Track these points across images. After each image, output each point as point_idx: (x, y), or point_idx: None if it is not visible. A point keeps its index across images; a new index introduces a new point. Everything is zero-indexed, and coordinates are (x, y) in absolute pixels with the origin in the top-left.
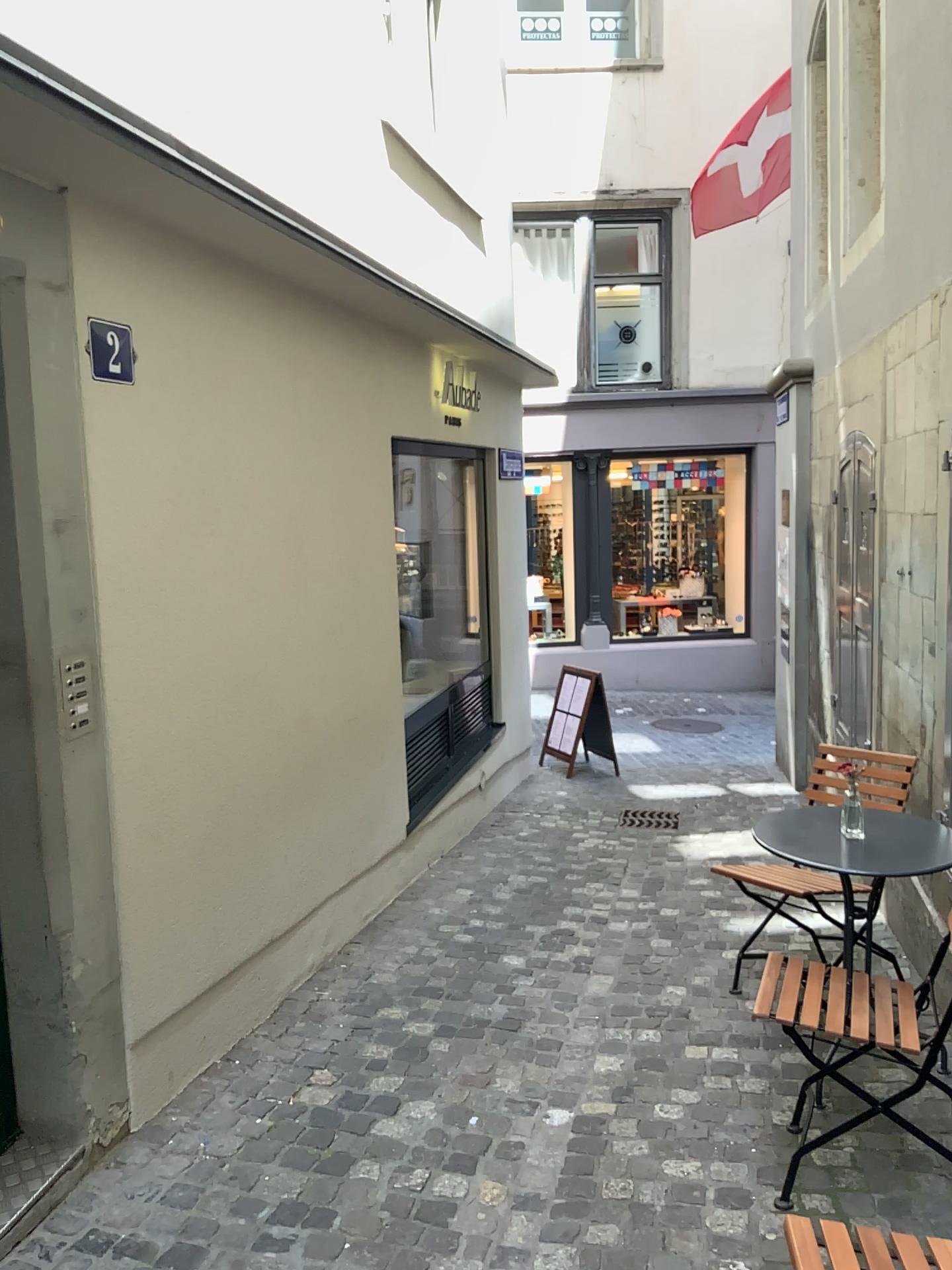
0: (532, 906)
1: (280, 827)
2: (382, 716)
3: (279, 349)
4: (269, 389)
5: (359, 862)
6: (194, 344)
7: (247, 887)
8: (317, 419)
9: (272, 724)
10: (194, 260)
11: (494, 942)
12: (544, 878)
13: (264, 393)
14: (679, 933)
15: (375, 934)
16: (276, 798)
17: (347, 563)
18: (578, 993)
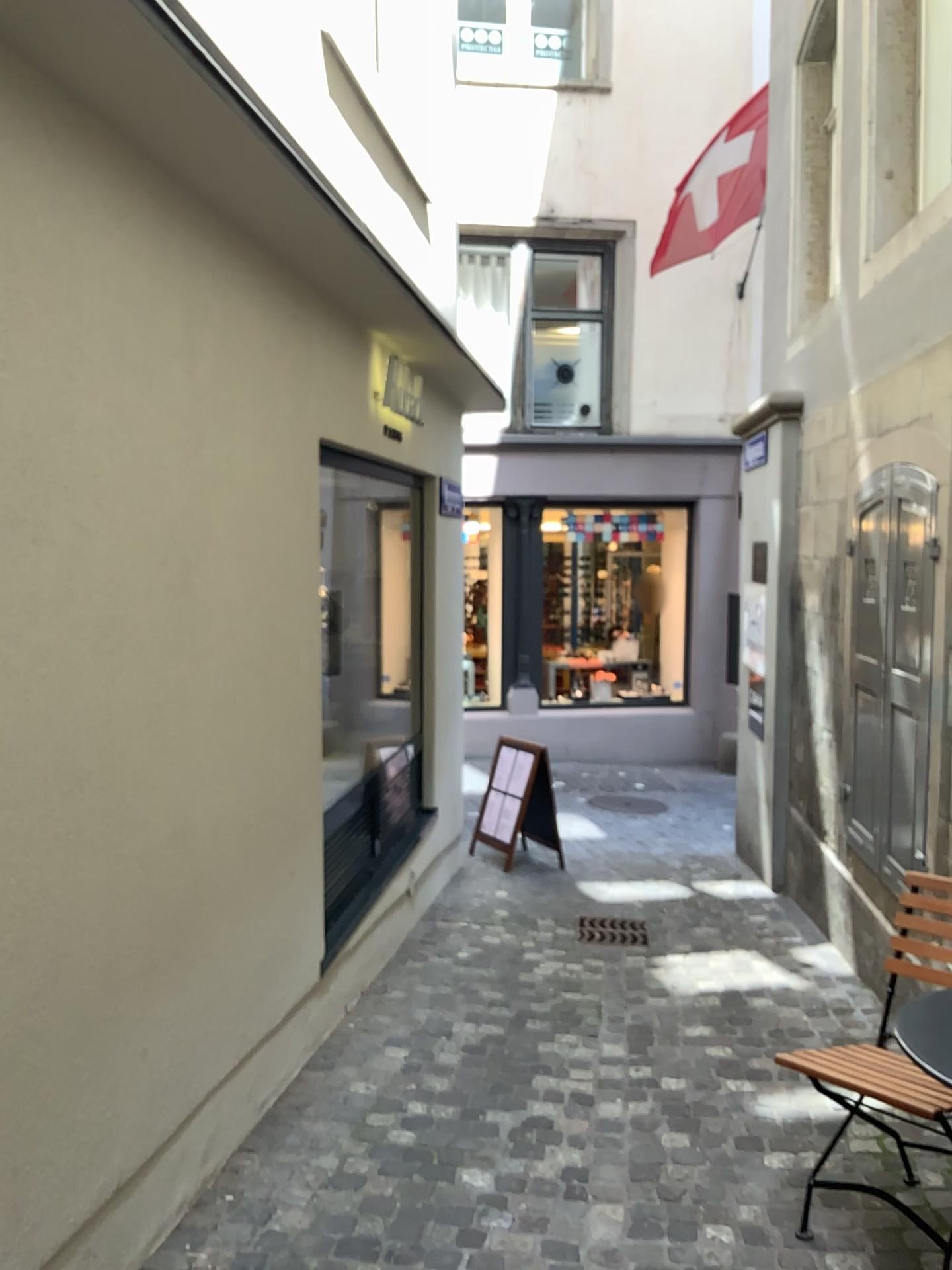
0: (491, 1076)
1: (139, 1005)
2: (295, 815)
3: (166, 279)
4: (148, 334)
5: (257, 1027)
6: (18, 227)
7: (77, 1118)
8: (220, 394)
9: (132, 847)
10: (25, 92)
11: (446, 1143)
12: (501, 1028)
13: (140, 337)
14: (700, 1126)
15: (277, 1134)
16: (133, 962)
17: (255, 604)
18: (582, 1249)
